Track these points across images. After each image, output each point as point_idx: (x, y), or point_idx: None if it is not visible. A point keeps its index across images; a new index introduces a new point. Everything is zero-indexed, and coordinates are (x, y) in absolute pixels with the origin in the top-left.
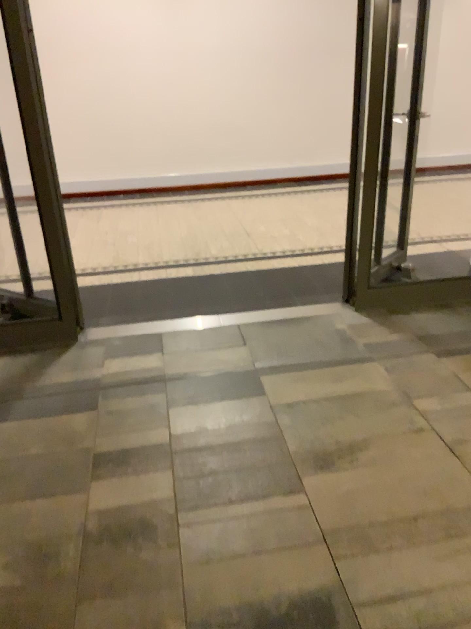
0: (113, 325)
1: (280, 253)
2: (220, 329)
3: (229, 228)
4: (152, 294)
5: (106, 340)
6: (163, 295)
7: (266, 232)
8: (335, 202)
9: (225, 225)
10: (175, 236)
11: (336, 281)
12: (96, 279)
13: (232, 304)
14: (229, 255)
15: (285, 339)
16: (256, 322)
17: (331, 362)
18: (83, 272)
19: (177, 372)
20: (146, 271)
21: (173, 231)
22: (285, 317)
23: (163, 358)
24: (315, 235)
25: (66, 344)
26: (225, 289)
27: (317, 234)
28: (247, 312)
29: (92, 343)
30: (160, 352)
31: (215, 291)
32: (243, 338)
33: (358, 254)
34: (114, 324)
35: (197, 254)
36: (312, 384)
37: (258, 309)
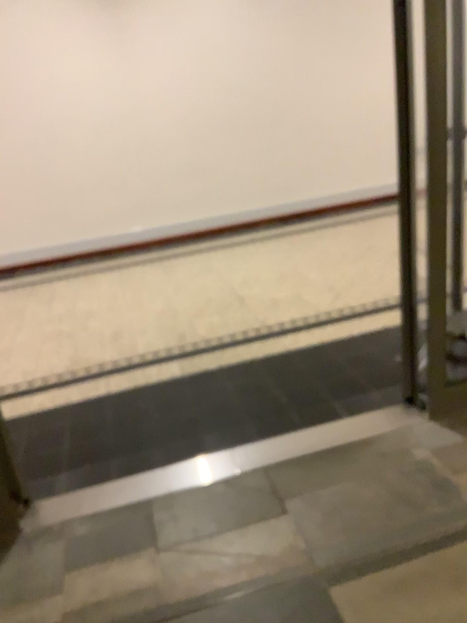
0: (75, 488)
1: (289, 324)
2: (239, 478)
3: (216, 292)
4: (129, 416)
5: (66, 524)
6: (145, 416)
7: (264, 294)
8: (336, 242)
9: (210, 289)
10: (150, 313)
11: (379, 363)
12: (48, 396)
13: (247, 424)
14: (225, 336)
15: (344, 489)
16: (289, 456)
17: (433, 534)
18: (31, 385)
19: (187, 590)
20: (116, 374)
21: (147, 306)
22: (329, 441)
23: (159, 555)
24: (327, 291)
25: (0, 546)
26: (231, 397)
27: (329, 289)
28: (271, 437)
29: (43, 533)
30: (153, 541)
31: (217, 401)
32: (277, 492)
33: (423, 337)
34: (77, 486)
35: (181, 338)
36: (422, 597)
37: (286, 428)
